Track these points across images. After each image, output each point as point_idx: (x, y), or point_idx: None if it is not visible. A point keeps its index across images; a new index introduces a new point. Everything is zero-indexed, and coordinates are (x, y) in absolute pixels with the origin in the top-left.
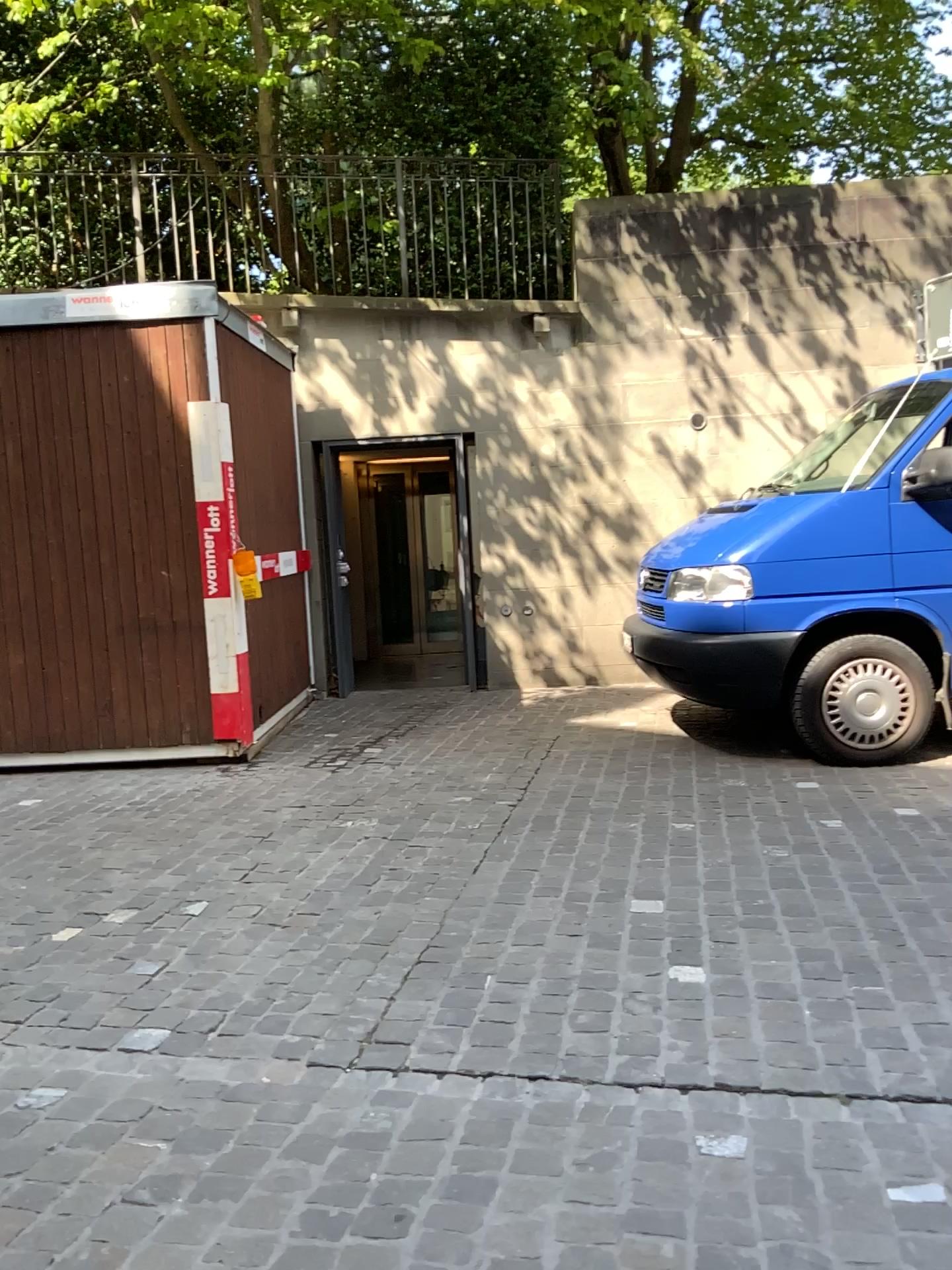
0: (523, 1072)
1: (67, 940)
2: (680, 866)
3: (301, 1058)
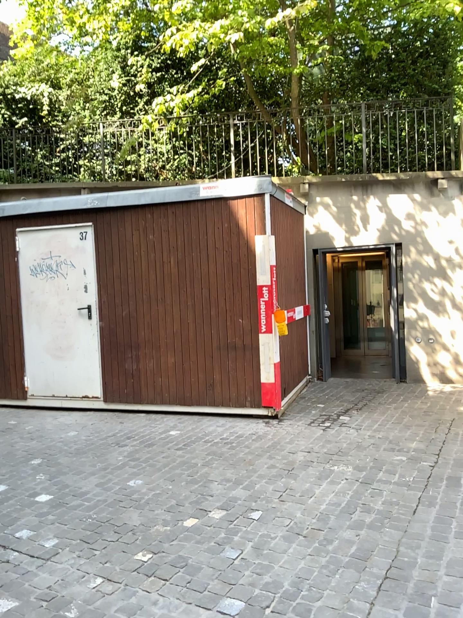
0: None
1: (190, 527)
2: None
3: None
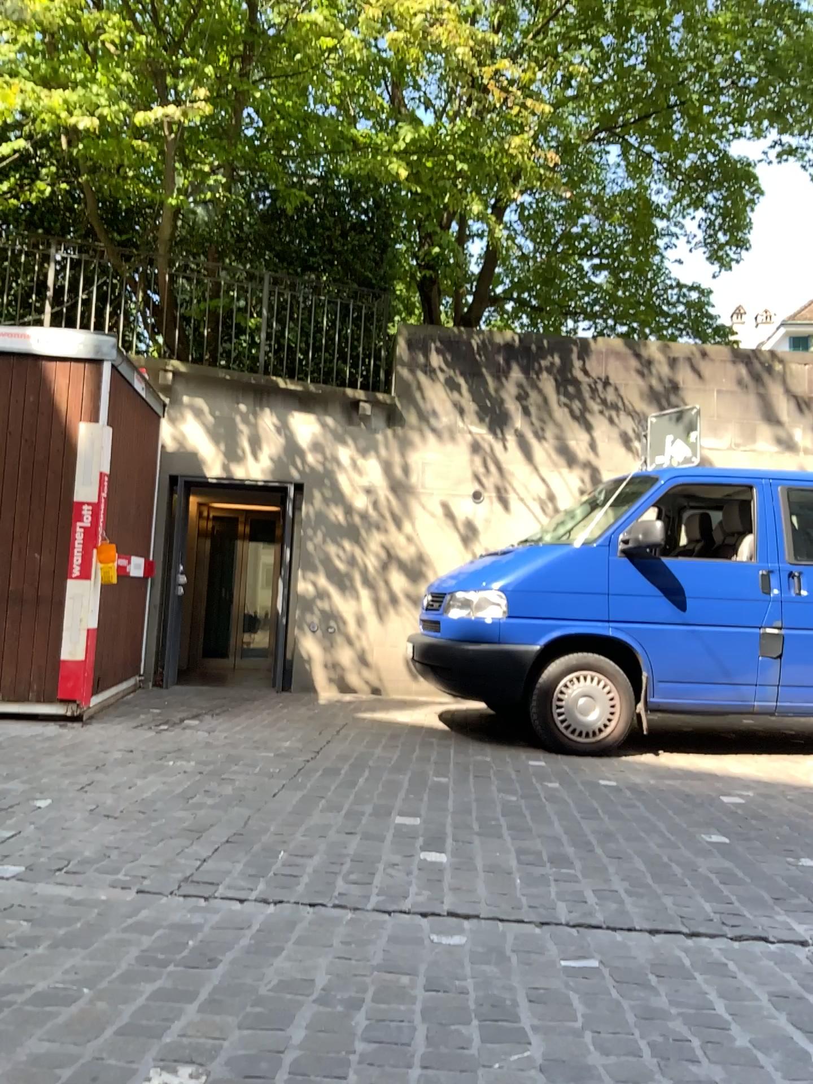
0: (306, 898)
1: None
2: (435, 801)
3: (133, 883)
